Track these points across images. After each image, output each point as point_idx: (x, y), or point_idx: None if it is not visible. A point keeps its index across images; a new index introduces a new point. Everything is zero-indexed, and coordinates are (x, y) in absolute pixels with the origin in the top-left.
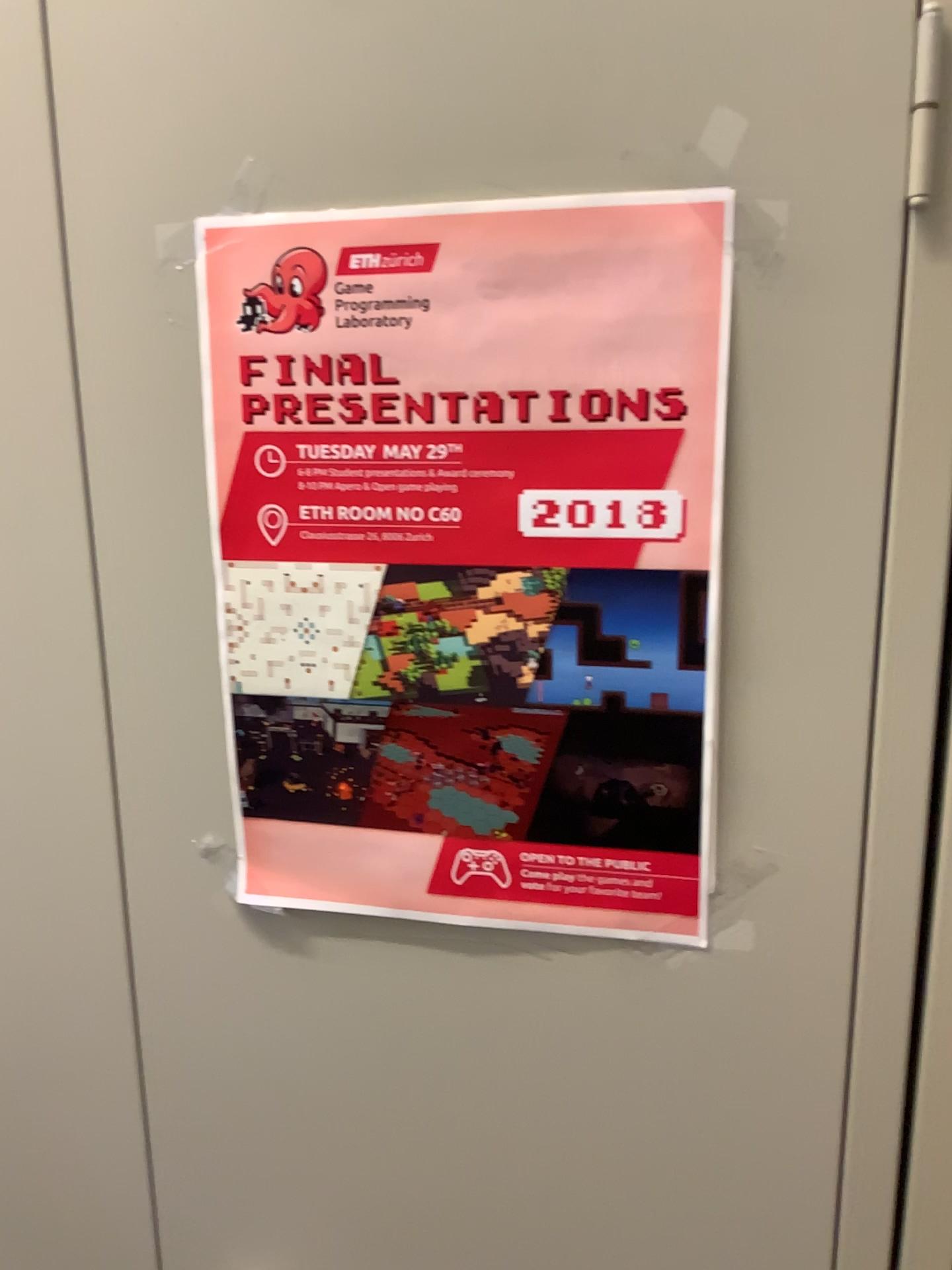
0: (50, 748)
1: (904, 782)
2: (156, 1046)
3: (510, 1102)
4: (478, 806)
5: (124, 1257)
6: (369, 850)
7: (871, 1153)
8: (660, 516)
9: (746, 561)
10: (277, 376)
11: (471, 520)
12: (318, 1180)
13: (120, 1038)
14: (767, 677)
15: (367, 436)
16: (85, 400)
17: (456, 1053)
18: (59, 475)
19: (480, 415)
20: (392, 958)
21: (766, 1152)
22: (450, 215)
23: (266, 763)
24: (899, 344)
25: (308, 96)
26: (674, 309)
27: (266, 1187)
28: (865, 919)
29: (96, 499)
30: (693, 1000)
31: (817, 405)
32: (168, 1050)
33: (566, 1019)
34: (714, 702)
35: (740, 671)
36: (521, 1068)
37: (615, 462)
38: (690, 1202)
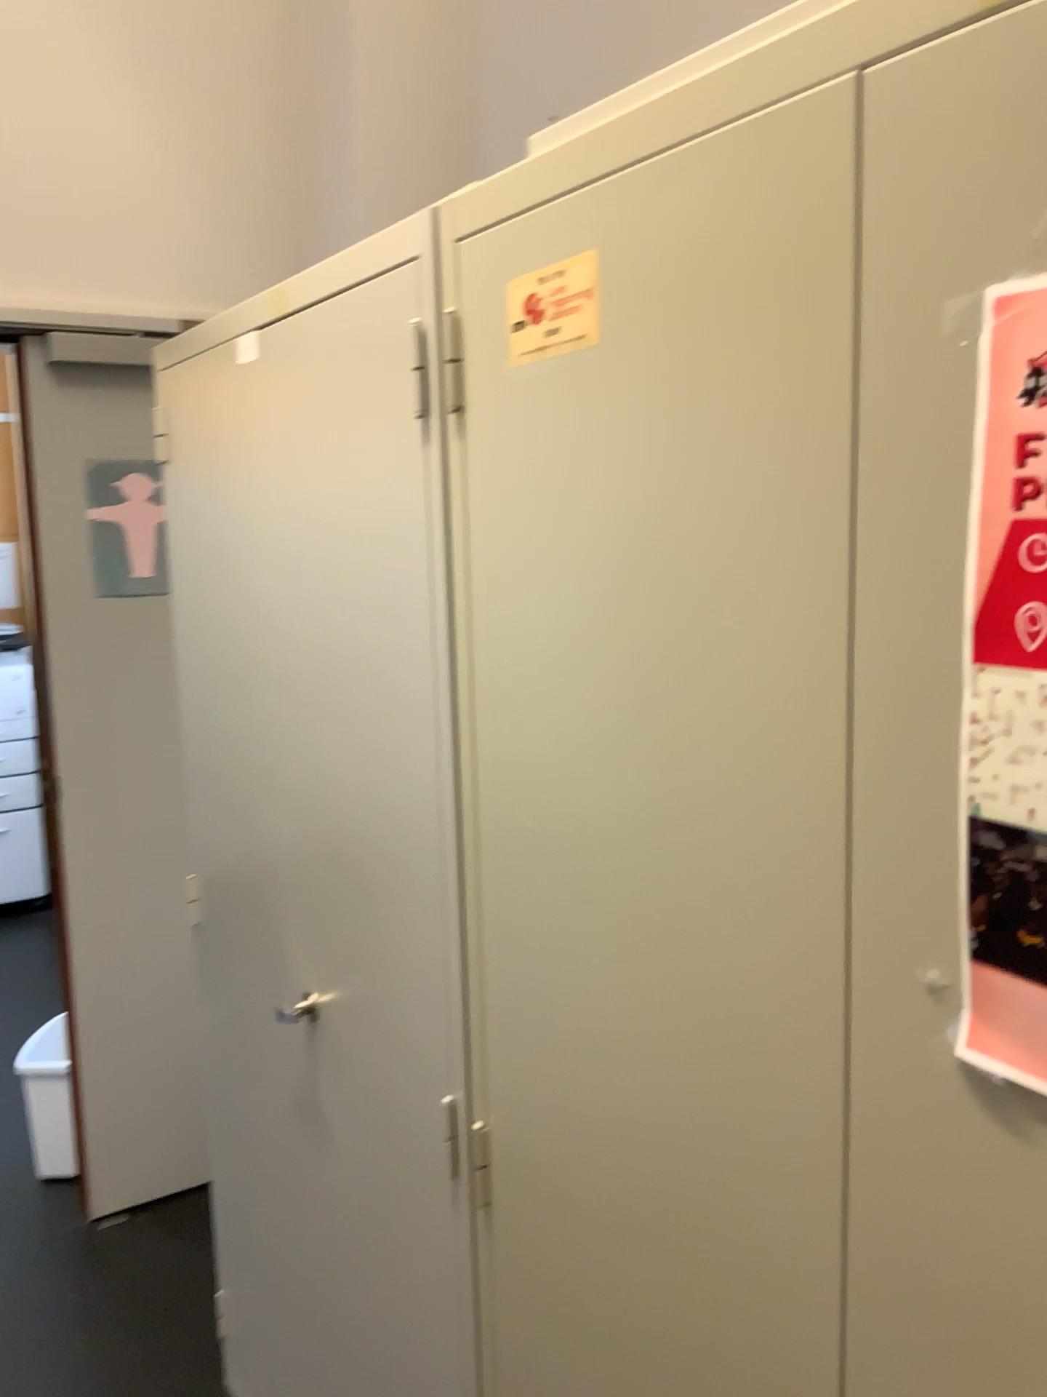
0: (793, 840)
1: None
2: (859, 1184)
3: None
4: None
5: (807, 1396)
6: None
7: None
8: None
9: None
10: None
11: None
12: None
13: (827, 1161)
14: None
15: None
16: (856, 488)
17: None
18: (827, 565)
19: None
20: None
21: None
22: None
23: (999, 903)
24: None
25: None
26: None
27: None
28: None
29: (857, 590)
30: None
31: None
32: (870, 1194)
33: None
34: None
35: None
36: None
37: None
38: None
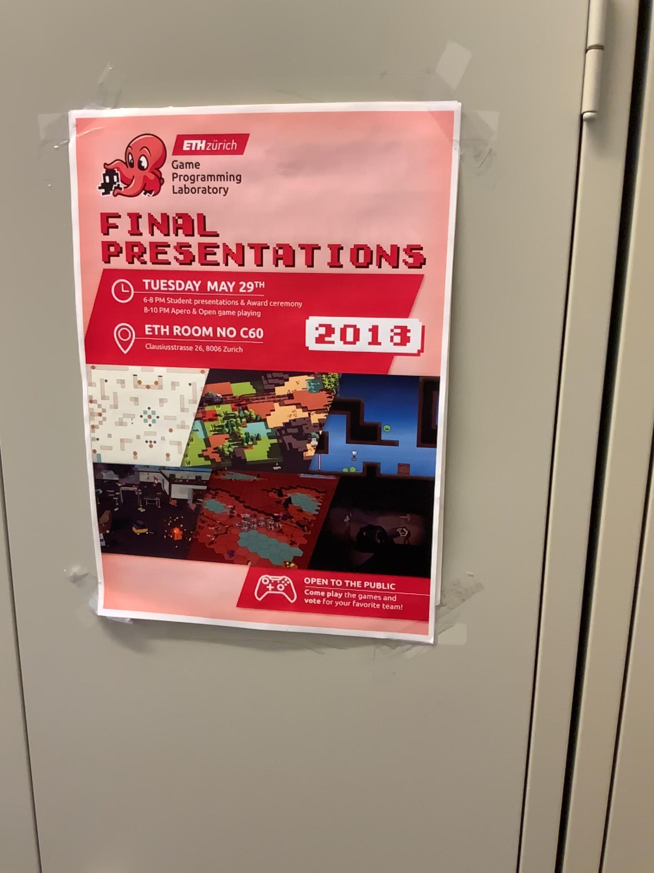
0: None
1: (572, 527)
2: (36, 718)
3: (294, 754)
4: (273, 544)
5: (12, 872)
6: (194, 576)
7: (545, 785)
8: (406, 337)
9: (466, 370)
10: (128, 228)
11: (271, 338)
12: (155, 813)
13: (10, 713)
14: (480, 453)
15: (195, 275)
16: None
17: (256, 720)
18: None
19: (278, 261)
20: (210, 653)
21: (473, 786)
22: (257, 113)
23: (119, 513)
24: (575, 217)
25: (153, 21)
26: (418, 187)
27: (117, 819)
28: (544, 622)
29: None
30: (424, 680)
31: (518, 260)
32: (46, 722)
33: (335, 695)
34: (442, 470)
35: (461, 448)
36: (302, 730)
37: (375, 297)
38: (420, 821)
